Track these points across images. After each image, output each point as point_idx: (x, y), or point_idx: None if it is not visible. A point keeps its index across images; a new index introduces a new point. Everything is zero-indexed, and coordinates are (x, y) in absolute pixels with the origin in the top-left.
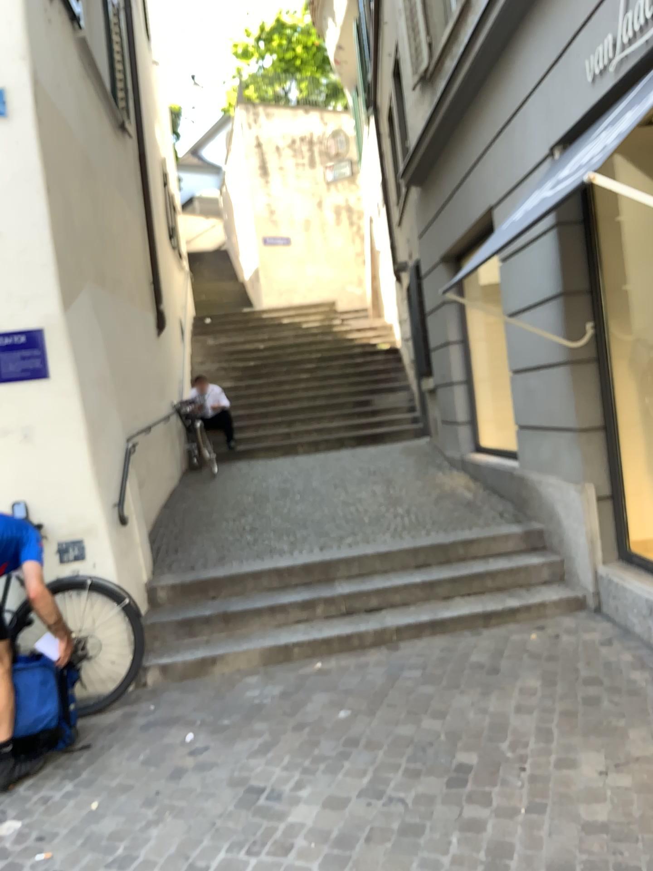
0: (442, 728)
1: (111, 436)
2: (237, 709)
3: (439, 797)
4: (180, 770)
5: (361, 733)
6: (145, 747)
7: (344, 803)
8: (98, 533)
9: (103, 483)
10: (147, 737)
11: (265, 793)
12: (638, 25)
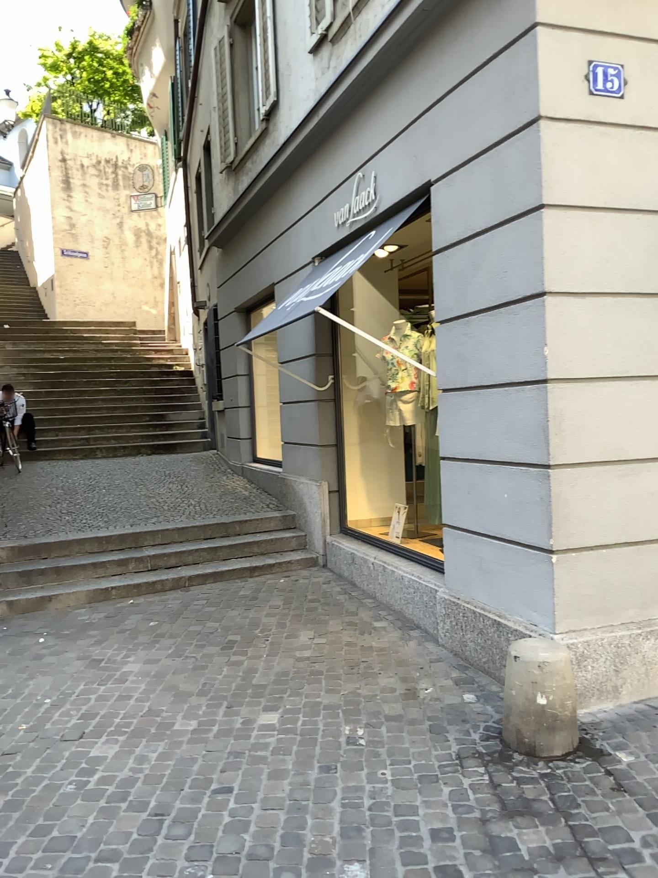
0: (219, 626)
1: None
2: (74, 625)
3: (217, 653)
4: (41, 655)
5: (166, 631)
6: (8, 646)
7: (158, 660)
8: None
9: None
10: (8, 642)
11: (105, 660)
12: (361, 206)
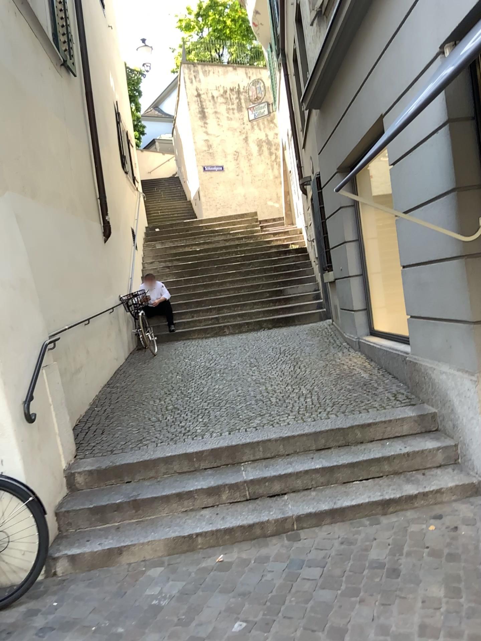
0: None
1: (26, 335)
2: (133, 613)
3: None
4: None
5: None
6: None
7: None
8: (7, 431)
9: (13, 382)
10: None
11: None
12: None
